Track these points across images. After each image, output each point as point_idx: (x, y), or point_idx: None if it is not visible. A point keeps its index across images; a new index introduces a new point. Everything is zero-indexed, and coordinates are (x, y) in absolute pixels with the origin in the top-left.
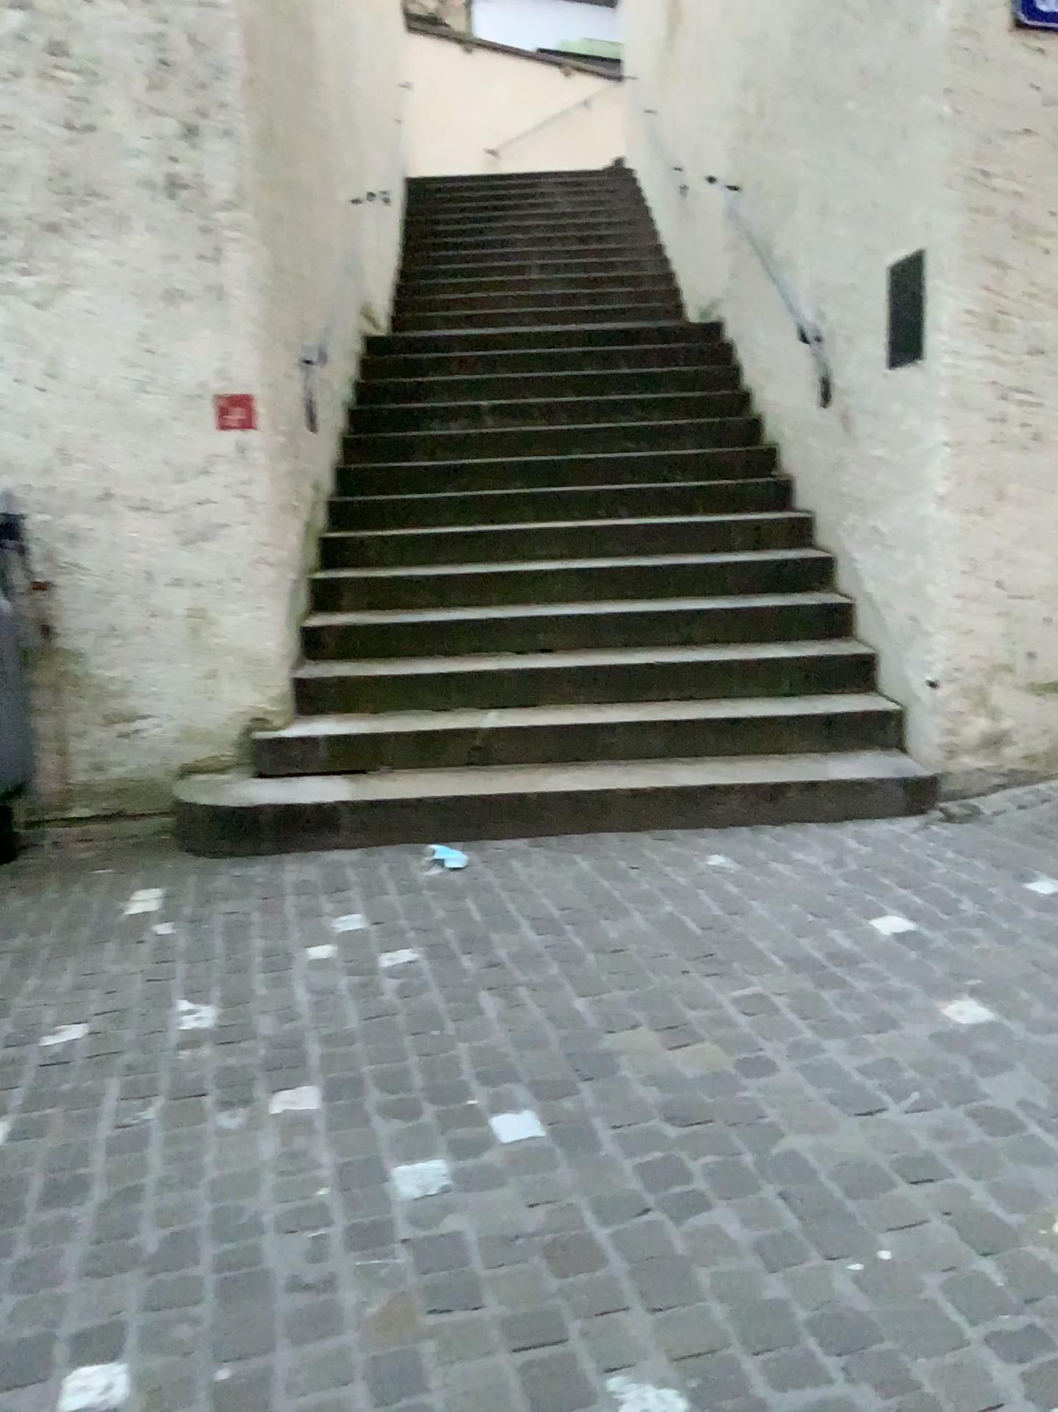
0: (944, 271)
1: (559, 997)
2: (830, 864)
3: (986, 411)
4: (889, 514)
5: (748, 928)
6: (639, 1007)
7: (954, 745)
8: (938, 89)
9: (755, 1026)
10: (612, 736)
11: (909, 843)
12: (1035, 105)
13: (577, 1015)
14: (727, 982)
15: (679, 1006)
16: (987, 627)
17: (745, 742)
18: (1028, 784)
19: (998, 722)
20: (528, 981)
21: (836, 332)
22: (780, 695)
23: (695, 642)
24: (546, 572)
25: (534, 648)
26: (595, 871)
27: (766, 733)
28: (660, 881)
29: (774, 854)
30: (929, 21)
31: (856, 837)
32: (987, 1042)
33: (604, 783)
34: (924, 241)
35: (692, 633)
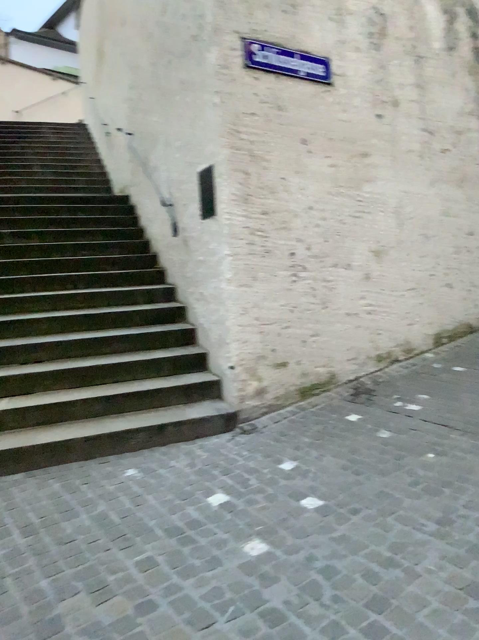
0: (223, 174)
1: (31, 581)
2: (188, 466)
3: (246, 238)
4: (208, 285)
5: (144, 513)
6: (80, 579)
7: (243, 396)
8: (215, 91)
9: (146, 580)
10: (73, 407)
11: (226, 449)
12: (257, 101)
13: (41, 592)
14: (131, 551)
15: (104, 573)
16: (254, 339)
17: (144, 403)
18: (278, 411)
19: (262, 383)
20: (13, 571)
21: (178, 201)
22: (161, 377)
23: (118, 352)
24: (37, 319)
25: (30, 361)
26: (61, 487)
27: (154, 397)
28: (98, 489)
29: (159, 465)
30: (209, 61)
31: (200, 449)
32: (267, 566)
33: (68, 434)
34: (213, 160)
35: (117, 347)
